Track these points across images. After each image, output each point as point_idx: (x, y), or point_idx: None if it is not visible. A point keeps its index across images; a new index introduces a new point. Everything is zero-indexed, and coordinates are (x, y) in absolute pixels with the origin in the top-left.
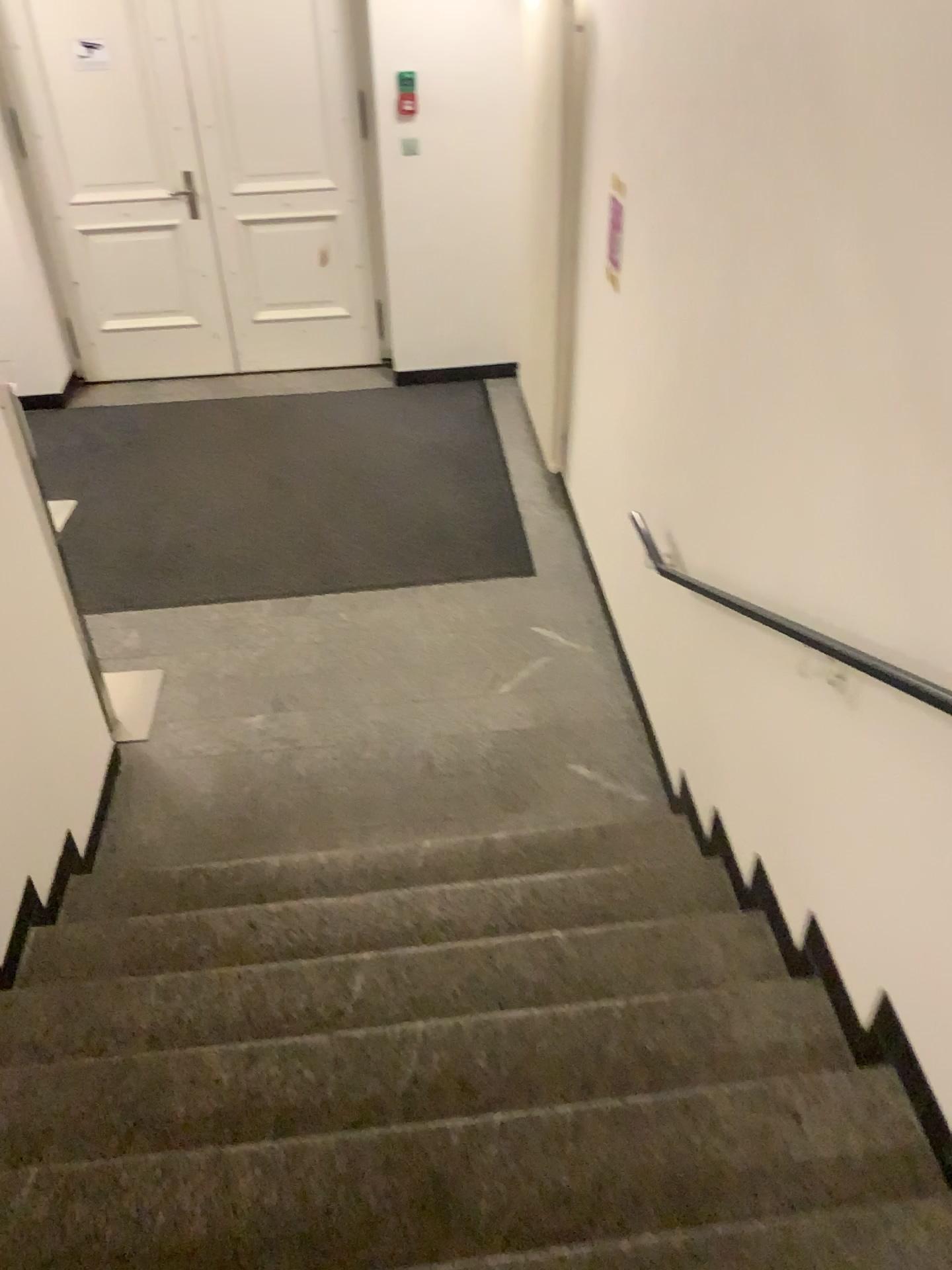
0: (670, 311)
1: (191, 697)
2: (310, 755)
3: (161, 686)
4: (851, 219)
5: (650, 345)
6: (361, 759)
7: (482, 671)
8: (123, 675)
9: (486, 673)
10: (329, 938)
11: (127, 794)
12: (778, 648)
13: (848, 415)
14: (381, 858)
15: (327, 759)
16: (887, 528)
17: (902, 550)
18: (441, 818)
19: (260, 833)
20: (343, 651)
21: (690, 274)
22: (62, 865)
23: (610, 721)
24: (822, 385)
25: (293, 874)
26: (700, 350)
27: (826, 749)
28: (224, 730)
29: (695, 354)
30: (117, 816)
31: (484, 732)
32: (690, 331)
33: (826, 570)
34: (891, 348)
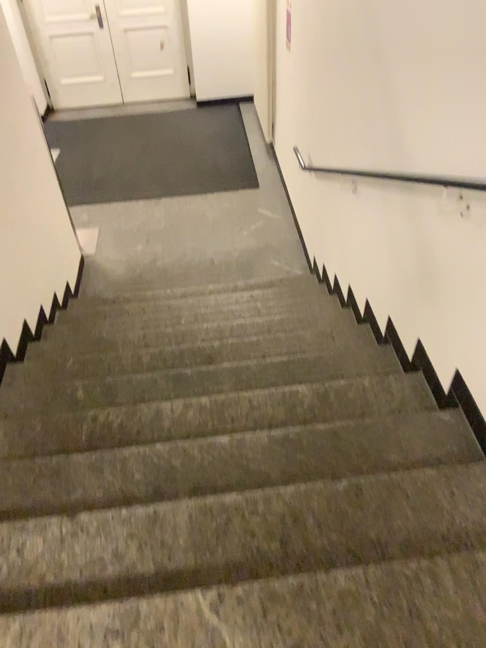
0: (305, 56)
1: (112, 238)
2: (163, 258)
3: (99, 234)
4: (354, 7)
5: (299, 73)
6: (184, 259)
7: (235, 225)
8: (82, 230)
9: (237, 226)
10: (172, 310)
11: (88, 273)
12: (339, 185)
13: (354, 84)
14: (192, 290)
15: (170, 259)
16: (364, 123)
17: (368, 130)
18: (217, 278)
19: (143, 284)
20: (175, 219)
21: (311, 38)
22: (66, 292)
23: (288, 243)
24: (348, 75)
25: (157, 295)
26: (315, 71)
27: (352, 217)
28: (126, 250)
29: (313, 73)
30: (85, 280)
31: (235, 248)
32: (312, 63)
33: (351, 147)
34: (364, 54)
